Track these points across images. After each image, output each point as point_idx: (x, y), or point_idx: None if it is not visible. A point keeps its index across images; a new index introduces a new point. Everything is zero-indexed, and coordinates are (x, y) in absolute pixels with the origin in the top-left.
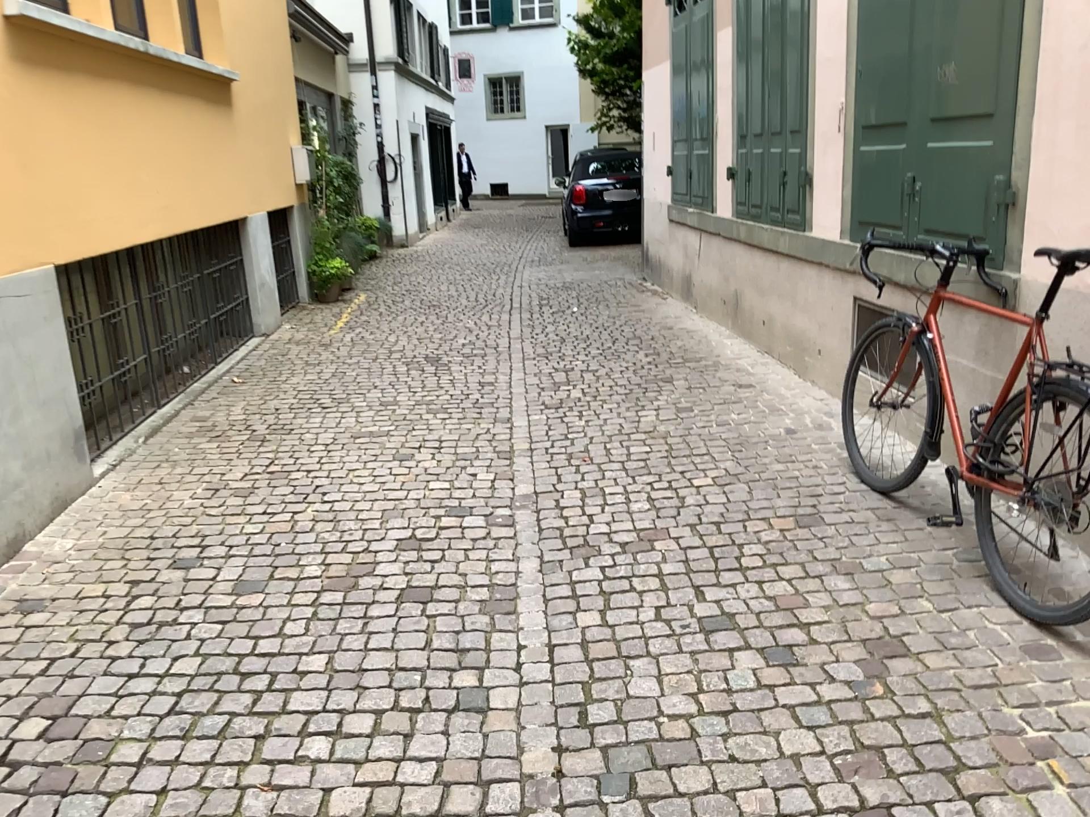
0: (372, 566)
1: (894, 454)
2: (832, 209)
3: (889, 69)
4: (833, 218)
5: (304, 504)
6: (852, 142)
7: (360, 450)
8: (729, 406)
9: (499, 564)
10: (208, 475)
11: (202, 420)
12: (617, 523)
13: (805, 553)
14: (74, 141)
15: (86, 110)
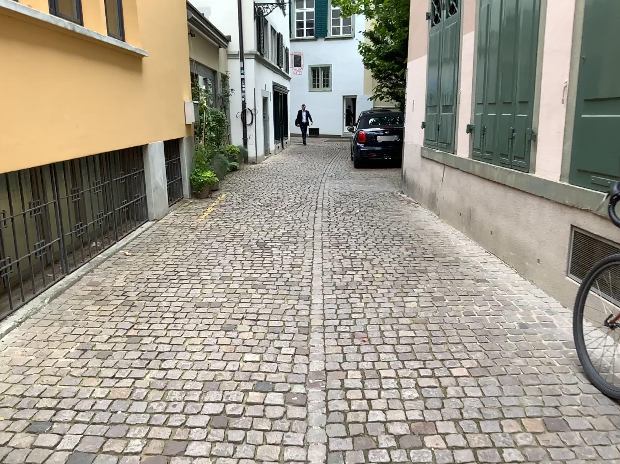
0: (186, 443)
1: (613, 357)
2: (554, 159)
3: (616, 56)
4: (555, 165)
5: (147, 369)
6: (576, 111)
7: (199, 318)
8: (470, 296)
9: (291, 447)
10: (84, 335)
11: (94, 285)
12: (391, 409)
13: (557, 462)
14: (3, 87)
15: (15, 66)
